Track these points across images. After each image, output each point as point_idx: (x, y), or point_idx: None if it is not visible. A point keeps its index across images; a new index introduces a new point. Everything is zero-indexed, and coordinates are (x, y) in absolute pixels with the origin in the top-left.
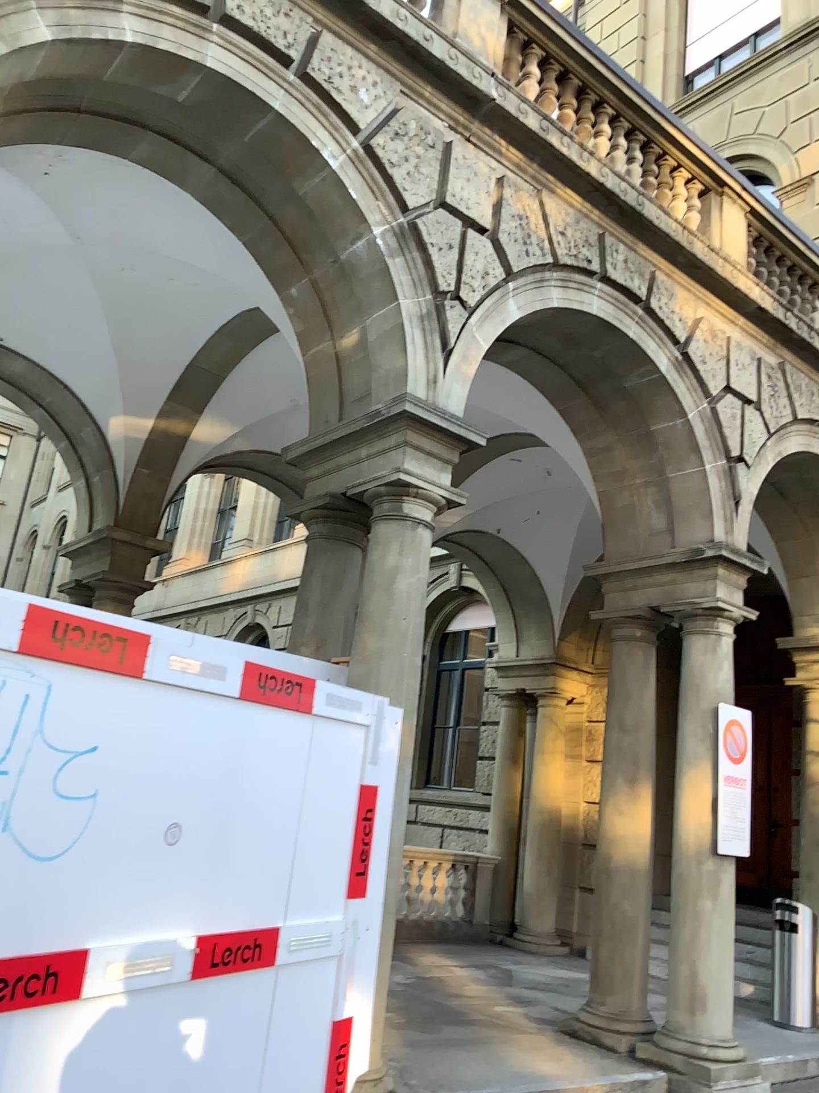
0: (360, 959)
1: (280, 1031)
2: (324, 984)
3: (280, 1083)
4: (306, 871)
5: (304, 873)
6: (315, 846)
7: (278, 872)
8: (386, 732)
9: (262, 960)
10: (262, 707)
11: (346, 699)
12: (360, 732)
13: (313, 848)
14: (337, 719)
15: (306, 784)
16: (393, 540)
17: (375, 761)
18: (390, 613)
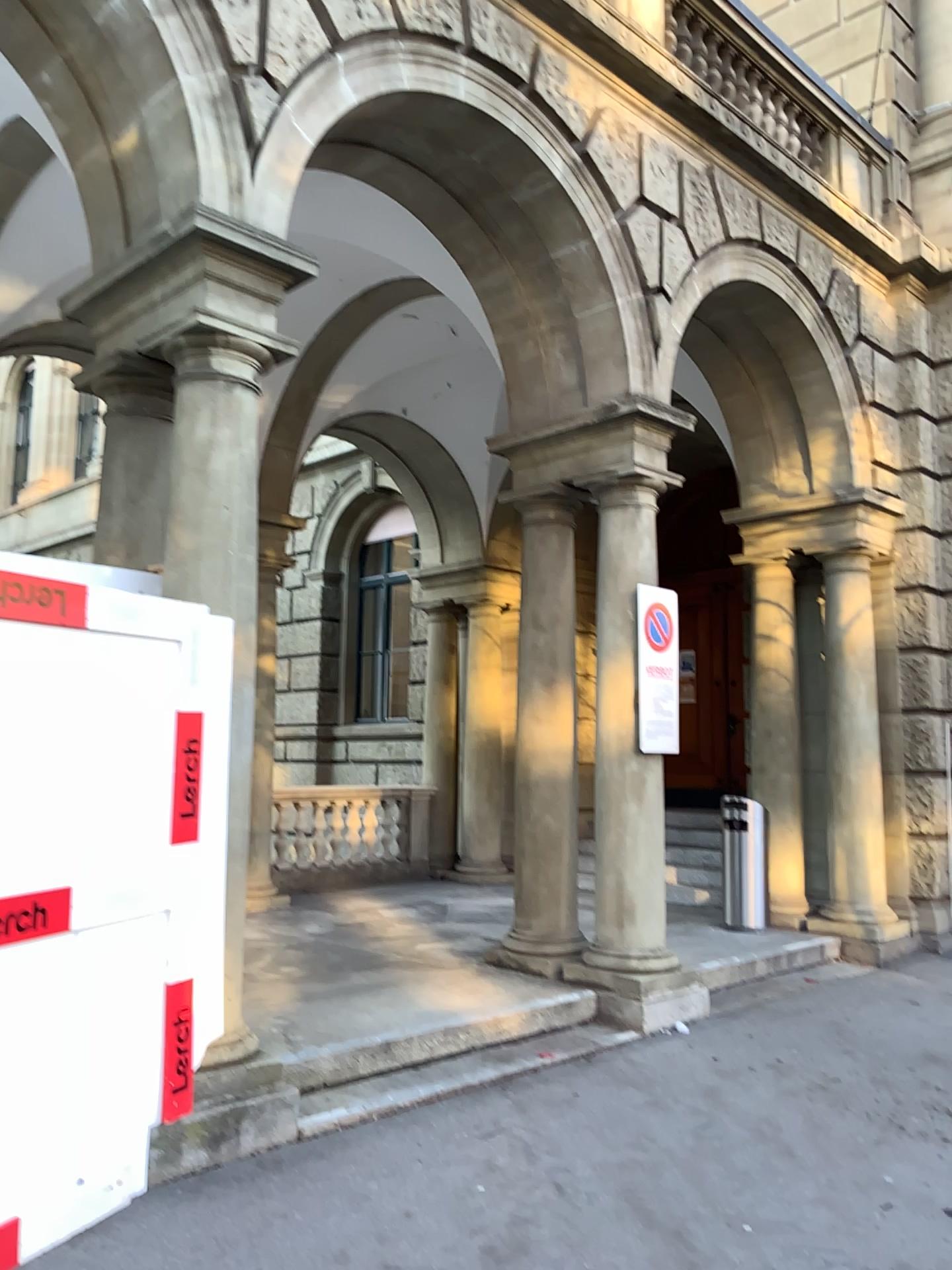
0: (196, 911)
1: (90, 1003)
2: (148, 945)
3: (97, 1060)
4: (104, 817)
5: (102, 821)
6: (113, 787)
7: (60, 821)
8: (206, 645)
9: (47, 925)
10: (10, 623)
11: (142, 607)
12: (167, 647)
13: (112, 790)
14: (130, 632)
15: (90, 714)
16: (203, 407)
17: (194, 681)
18: (206, 500)
